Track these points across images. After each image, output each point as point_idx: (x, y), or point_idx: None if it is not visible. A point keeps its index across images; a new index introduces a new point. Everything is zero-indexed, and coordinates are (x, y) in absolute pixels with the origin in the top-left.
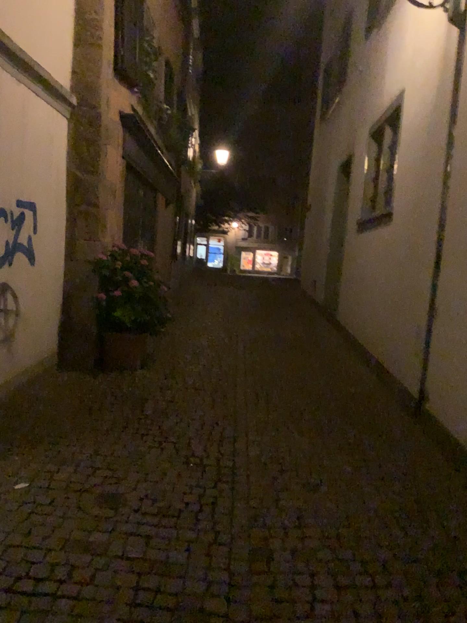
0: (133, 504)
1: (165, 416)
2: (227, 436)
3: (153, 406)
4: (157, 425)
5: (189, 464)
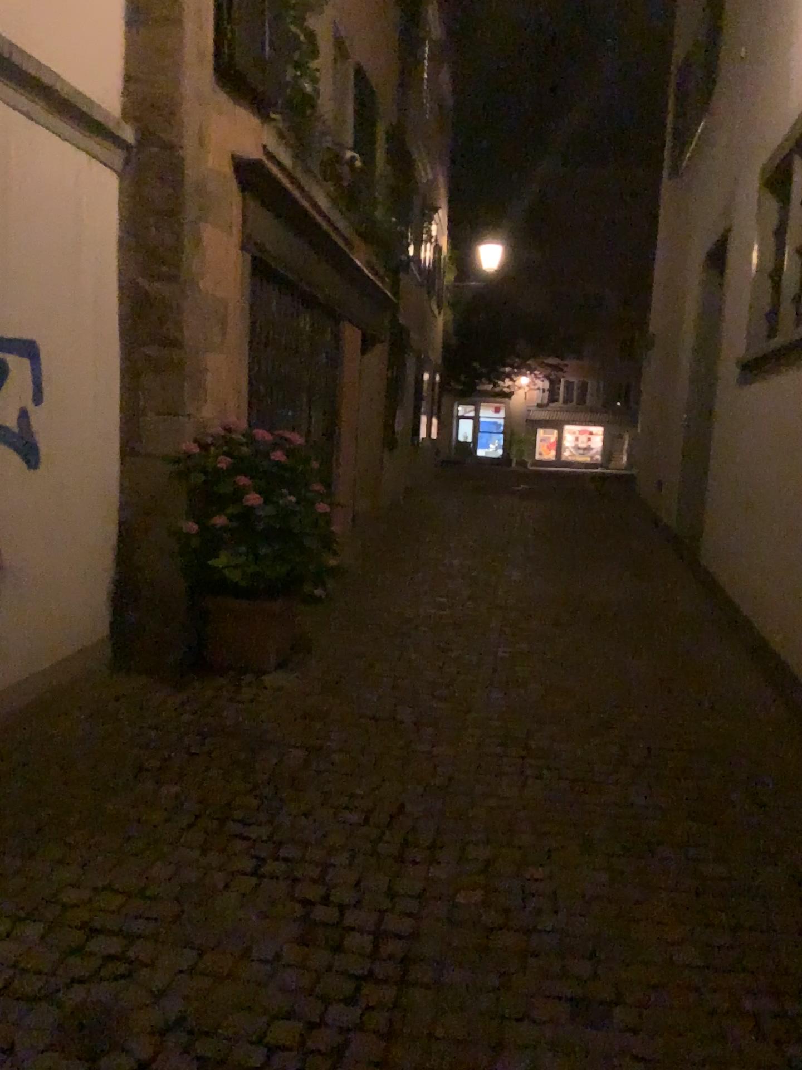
0: (138, 1048)
1: (293, 788)
2: (418, 843)
3: (275, 763)
4: (269, 810)
5: (311, 922)
